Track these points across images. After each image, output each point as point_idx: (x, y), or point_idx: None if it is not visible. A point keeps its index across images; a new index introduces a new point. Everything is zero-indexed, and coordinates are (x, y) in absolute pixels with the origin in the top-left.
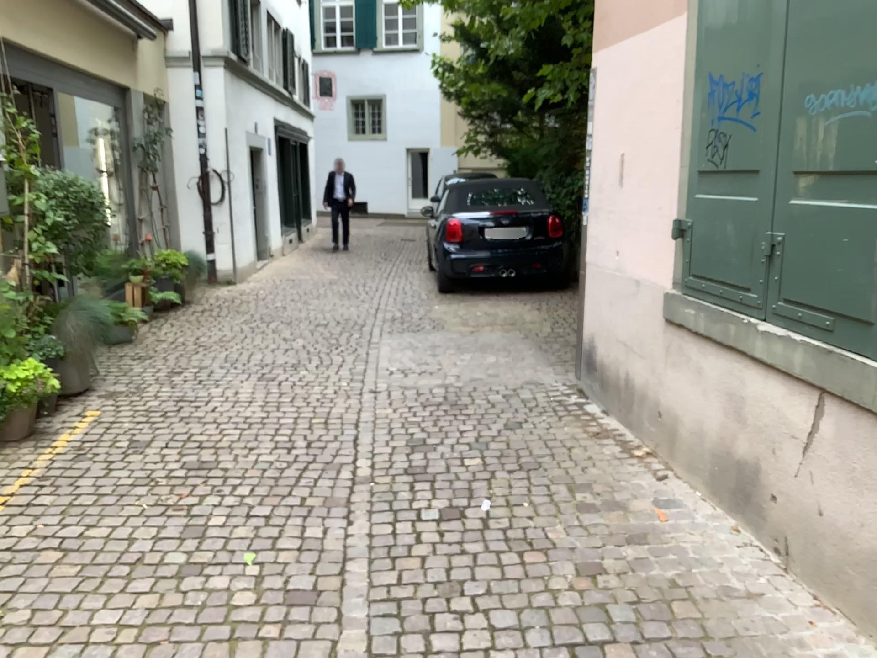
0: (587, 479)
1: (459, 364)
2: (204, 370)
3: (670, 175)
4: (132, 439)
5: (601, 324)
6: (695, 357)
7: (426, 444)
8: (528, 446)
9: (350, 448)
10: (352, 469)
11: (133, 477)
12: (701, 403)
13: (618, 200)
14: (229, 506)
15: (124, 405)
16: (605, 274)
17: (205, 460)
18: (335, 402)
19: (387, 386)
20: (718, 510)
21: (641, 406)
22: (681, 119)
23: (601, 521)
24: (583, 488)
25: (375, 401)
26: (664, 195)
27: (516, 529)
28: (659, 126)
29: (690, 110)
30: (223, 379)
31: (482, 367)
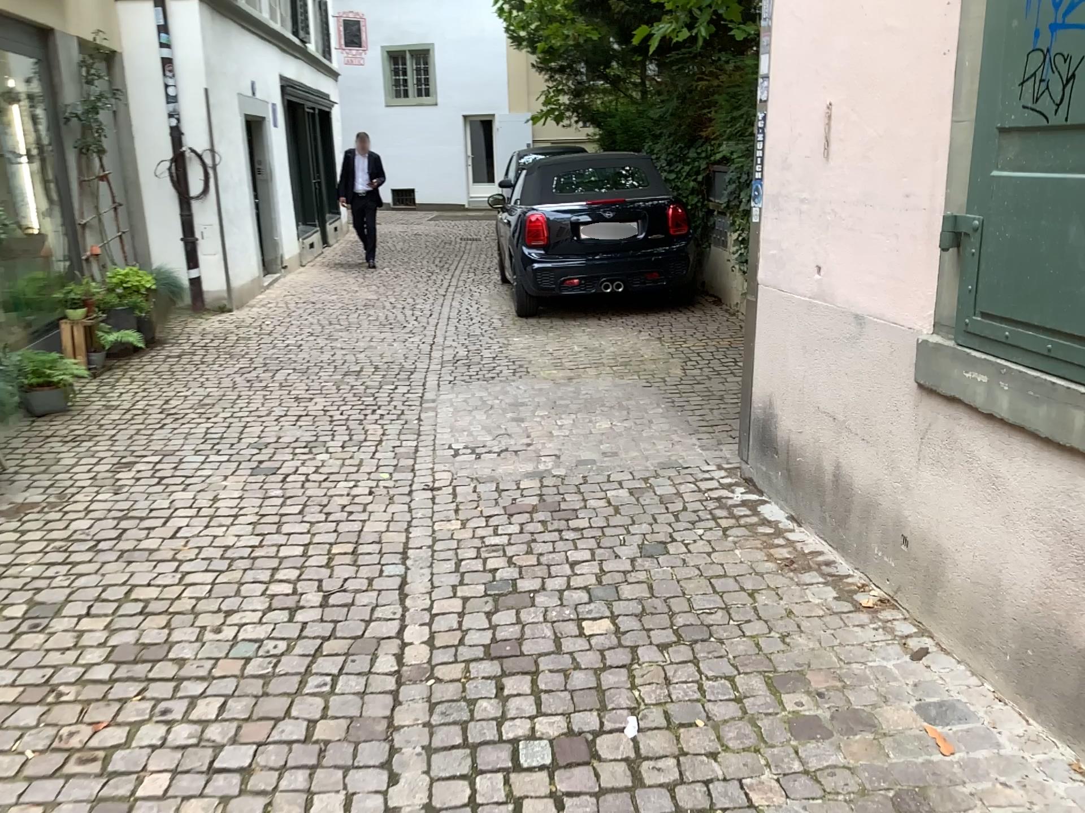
0: (793, 658)
1: (556, 434)
2: (170, 457)
3: (932, 139)
4: (34, 601)
5: (785, 381)
6: (984, 458)
7: (518, 589)
8: (684, 591)
9: (394, 602)
10: (398, 651)
11: (20, 684)
12: (1000, 538)
13: (820, 182)
14: (180, 746)
15: (33, 531)
16: (793, 302)
17: (149, 641)
18: (370, 511)
19: (451, 477)
20: (1038, 729)
21: (865, 520)
22: (960, 37)
23: (838, 760)
24: (791, 680)
25: (433, 507)
26: (921, 173)
27: (691, 783)
28: (910, 52)
29: (986, 17)
30: (197, 475)
31: (592, 439)
